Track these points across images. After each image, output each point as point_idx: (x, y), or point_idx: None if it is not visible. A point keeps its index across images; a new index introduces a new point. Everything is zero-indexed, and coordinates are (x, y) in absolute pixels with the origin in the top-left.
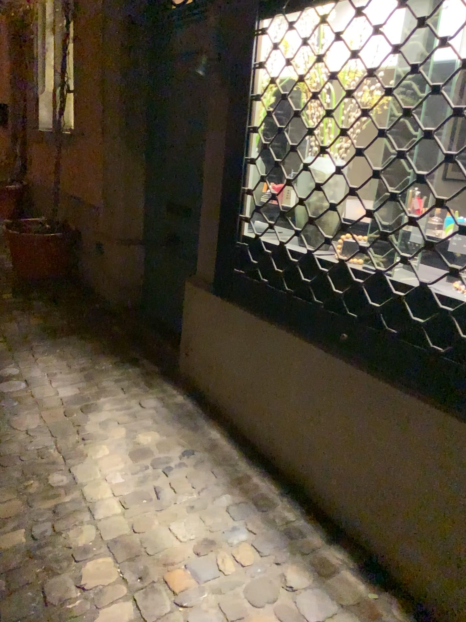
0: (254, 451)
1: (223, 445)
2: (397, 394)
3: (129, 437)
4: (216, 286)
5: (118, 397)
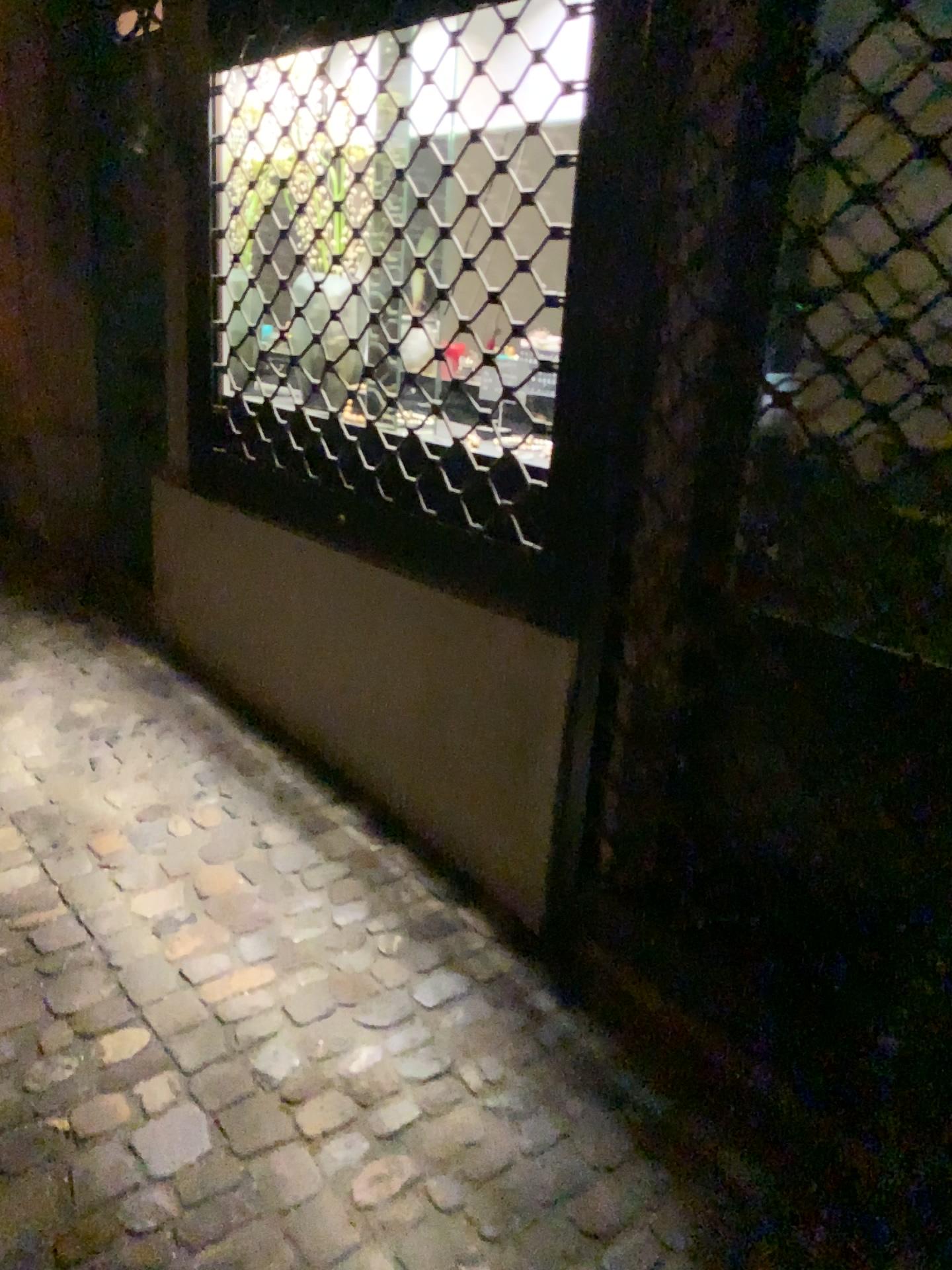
0: (248, 711)
1: (202, 706)
2: (390, 577)
3: (55, 700)
4: (190, 479)
5: (44, 656)
